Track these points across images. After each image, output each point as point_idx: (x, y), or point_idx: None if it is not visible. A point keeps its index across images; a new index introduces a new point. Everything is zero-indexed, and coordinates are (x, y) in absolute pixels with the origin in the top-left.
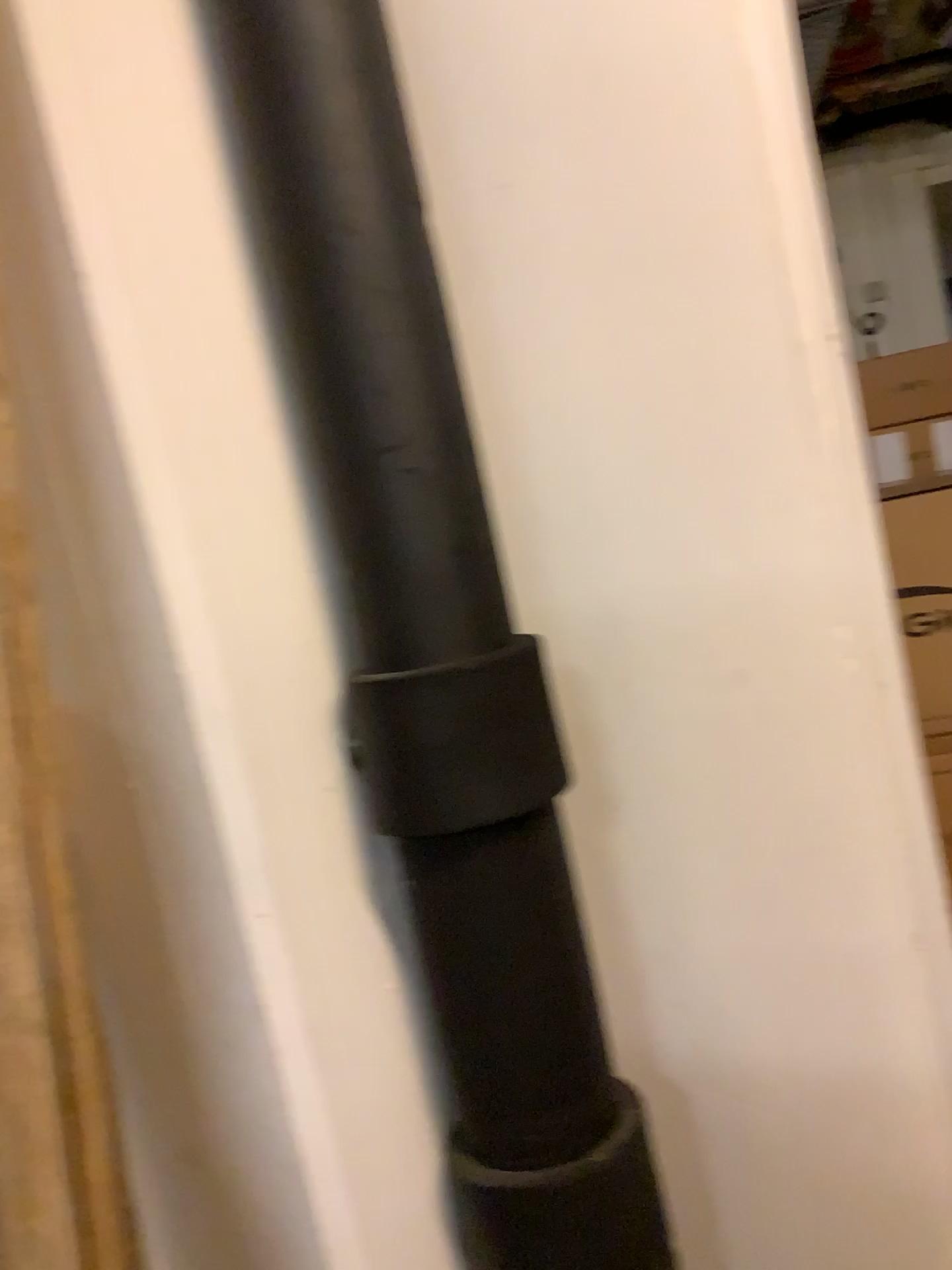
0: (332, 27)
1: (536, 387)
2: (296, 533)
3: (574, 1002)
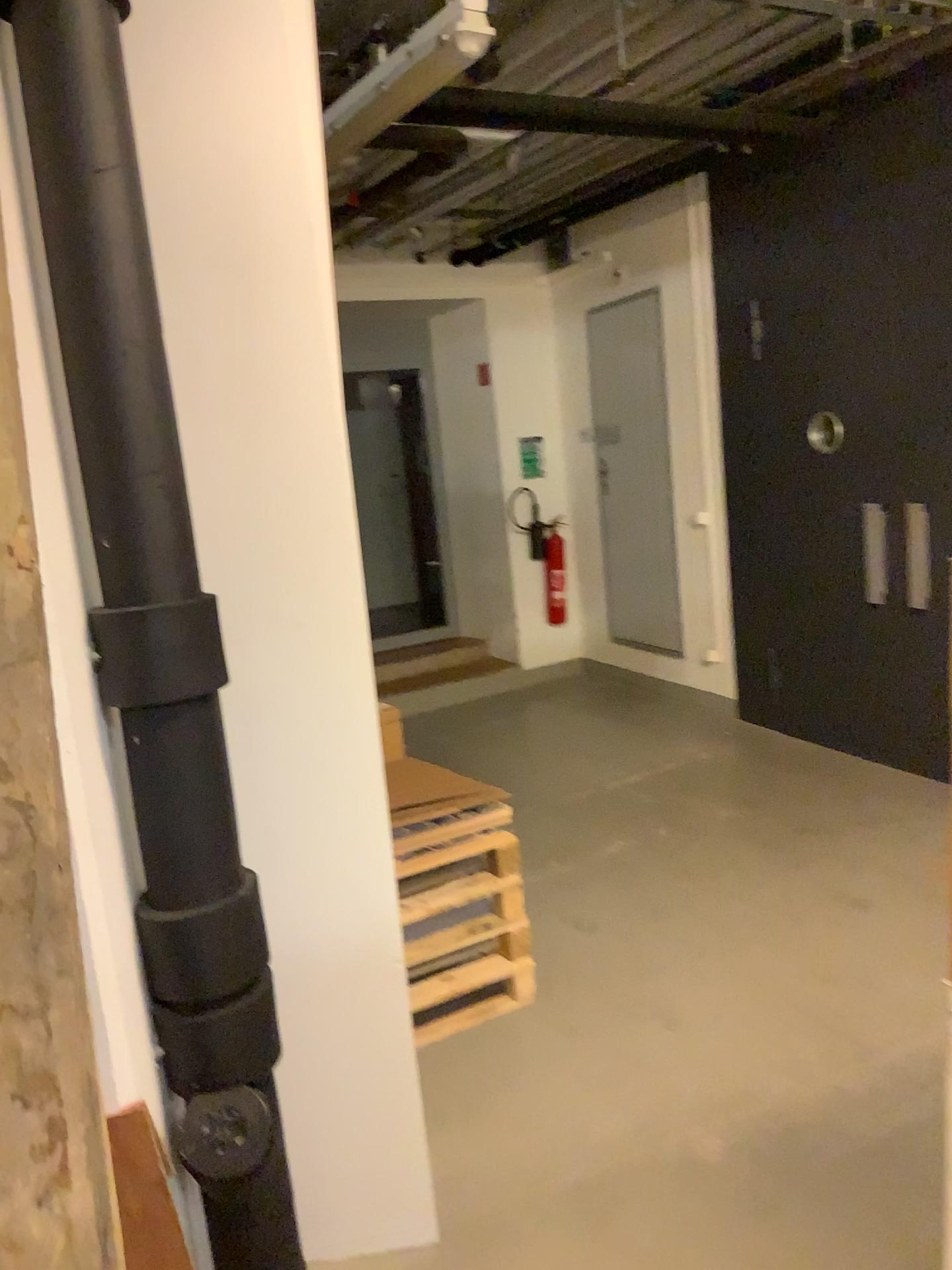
0: (132, 227)
1: (182, 444)
2: (64, 518)
3: (227, 805)
